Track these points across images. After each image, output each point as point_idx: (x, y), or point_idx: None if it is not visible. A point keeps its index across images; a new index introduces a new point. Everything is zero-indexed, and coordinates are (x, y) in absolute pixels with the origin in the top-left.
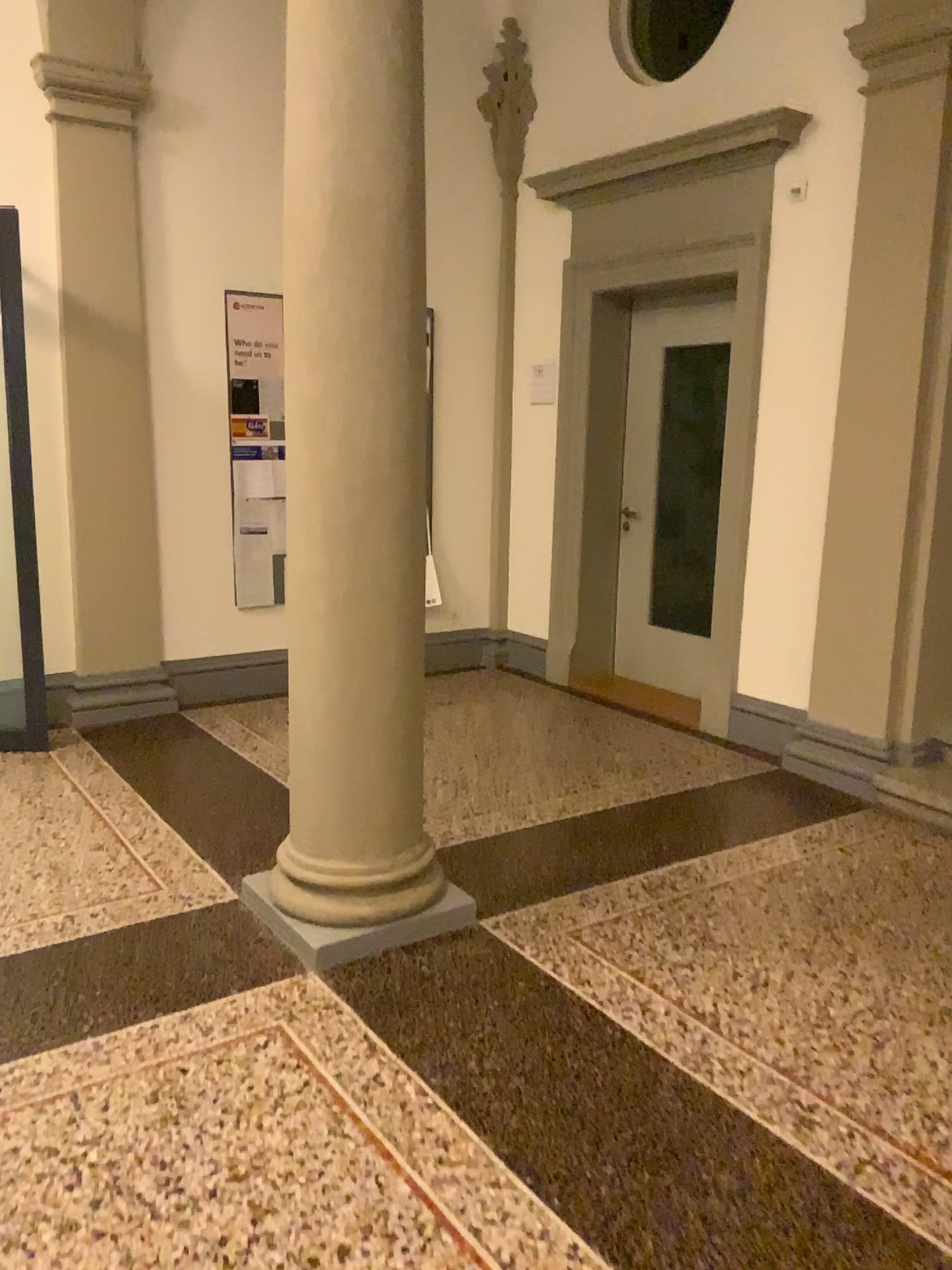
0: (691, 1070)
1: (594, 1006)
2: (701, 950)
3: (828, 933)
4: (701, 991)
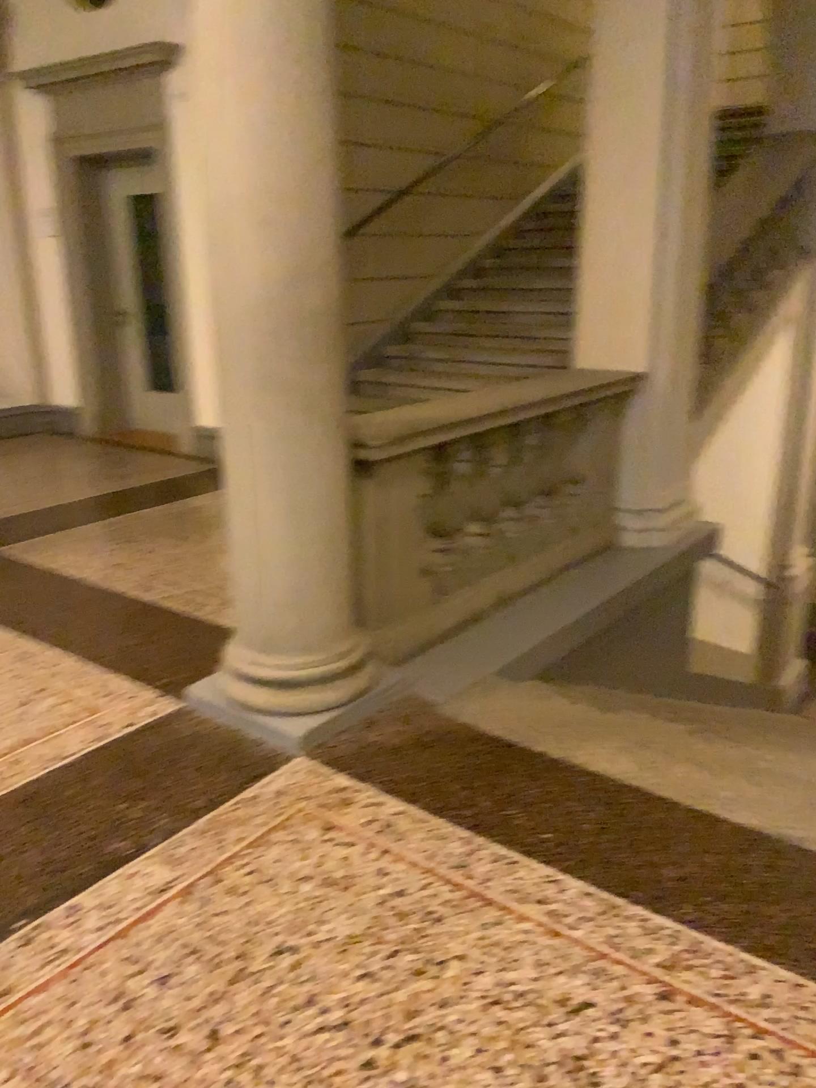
0: (95, 578)
1: (53, 565)
2: (123, 540)
3: (197, 526)
4: (115, 554)
